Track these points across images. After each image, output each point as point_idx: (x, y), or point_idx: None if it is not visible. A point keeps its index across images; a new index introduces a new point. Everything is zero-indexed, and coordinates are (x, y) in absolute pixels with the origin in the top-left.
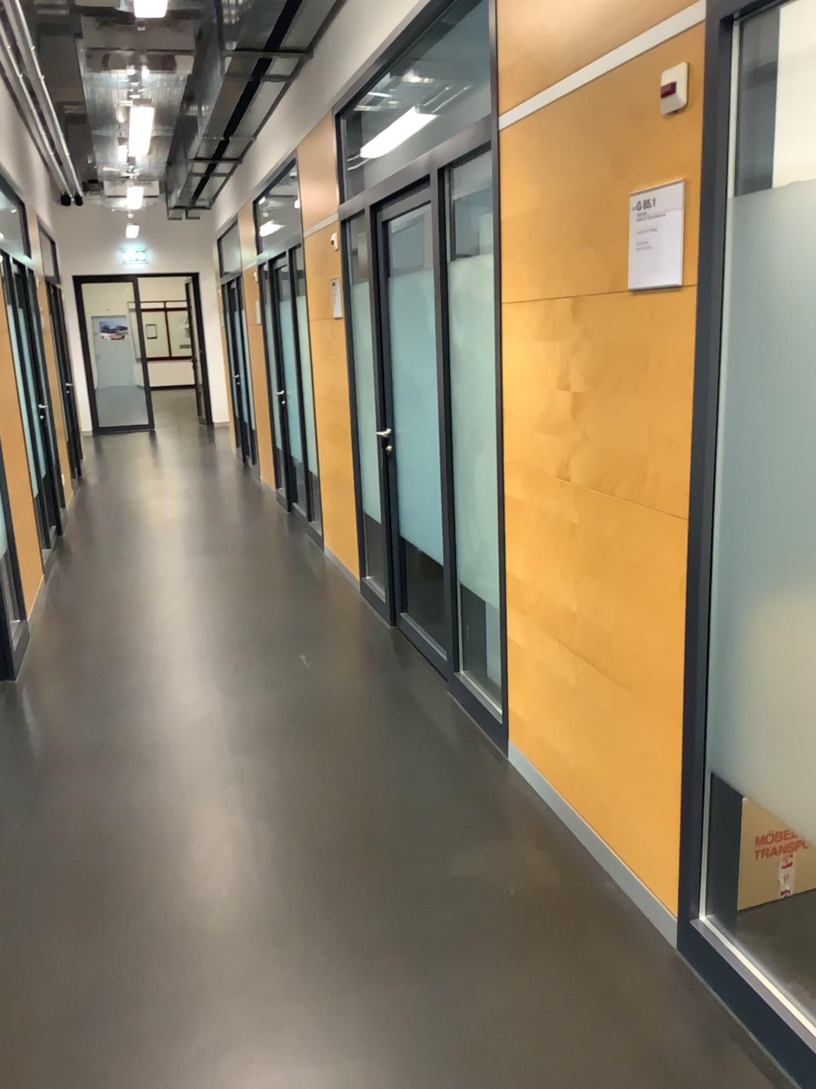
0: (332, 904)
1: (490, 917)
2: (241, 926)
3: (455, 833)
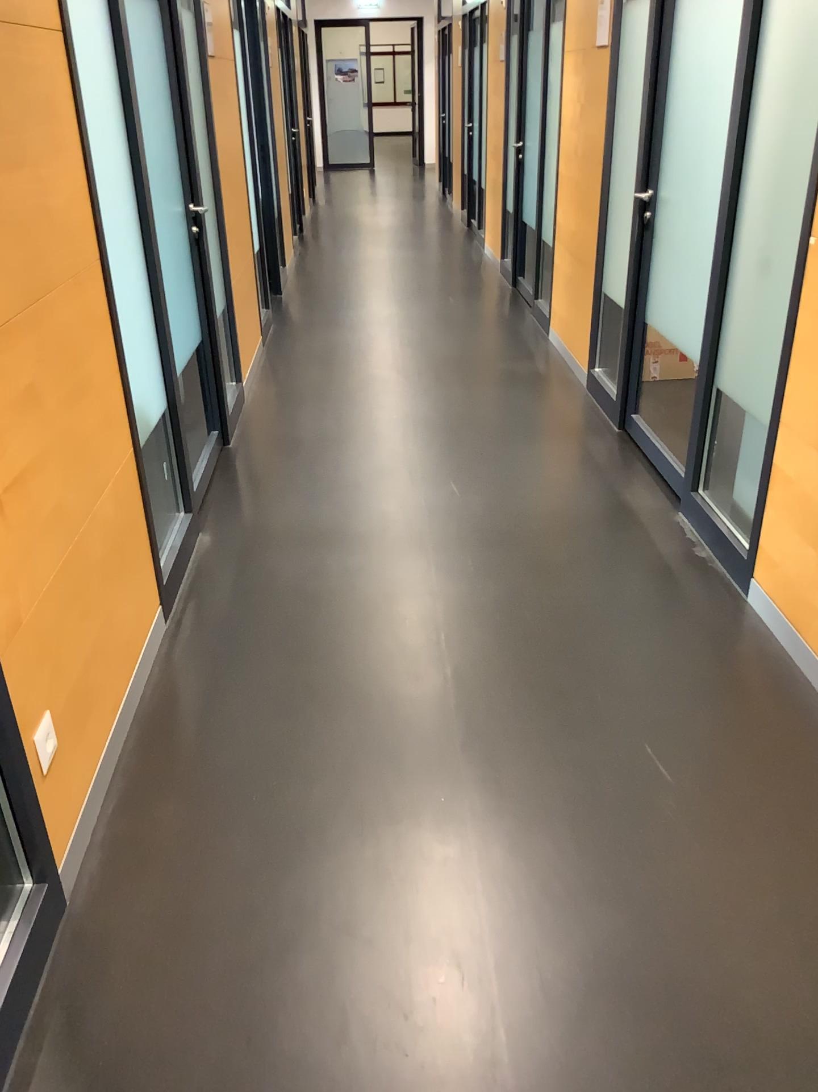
0: (435, 364)
1: (507, 372)
2: (392, 366)
3: (505, 352)
